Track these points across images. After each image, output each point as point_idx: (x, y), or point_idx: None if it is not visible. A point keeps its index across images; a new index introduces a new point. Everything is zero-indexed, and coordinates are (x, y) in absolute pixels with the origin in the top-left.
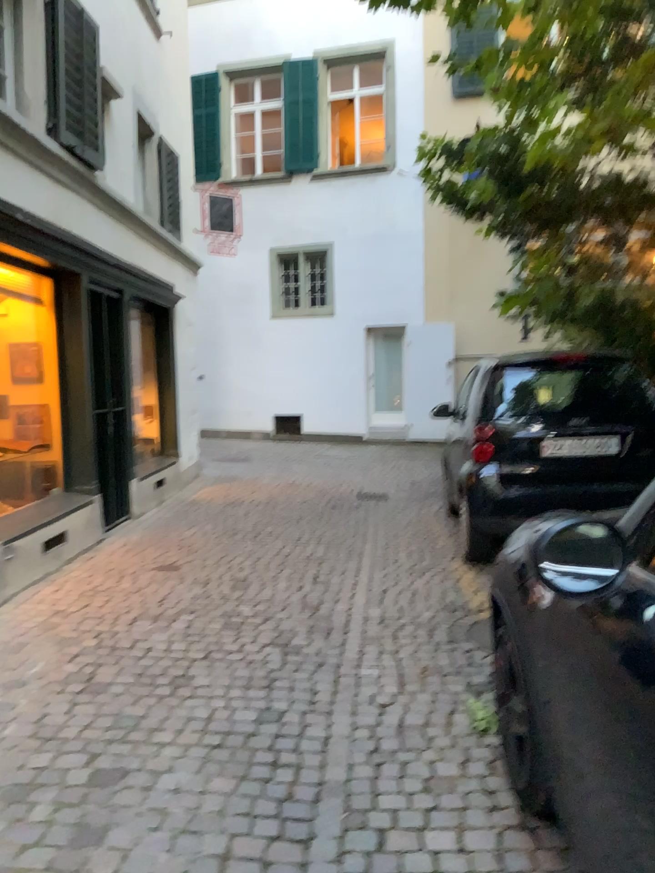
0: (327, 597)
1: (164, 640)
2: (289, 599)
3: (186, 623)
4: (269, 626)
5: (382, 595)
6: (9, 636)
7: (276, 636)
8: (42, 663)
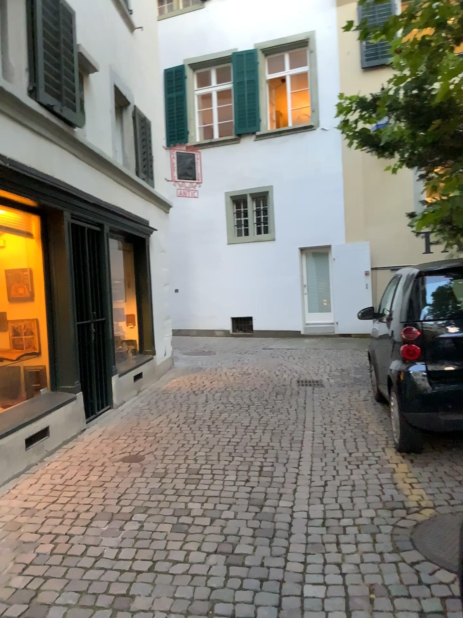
0: (271, 494)
1: (112, 549)
2: (235, 496)
3: (137, 527)
4: (214, 531)
5: (323, 493)
6: None
7: (220, 544)
8: None
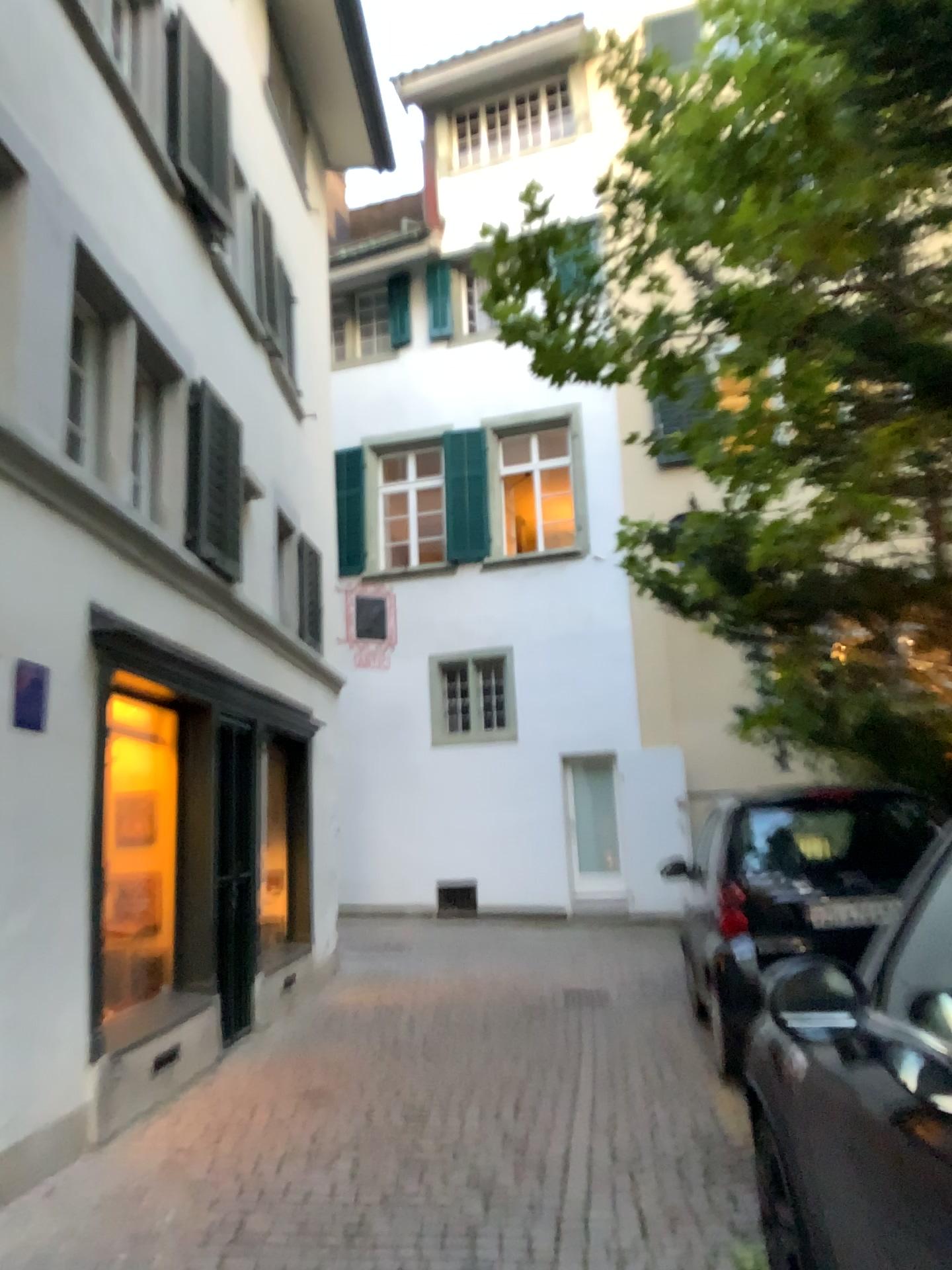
0: (536, 1124)
1: (329, 1181)
2: (485, 1129)
3: (354, 1161)
4: (463, 1162)
5: (609, 1122)
6: (128, 1179)
7: (474, 1173)
8: (177, 1210)
